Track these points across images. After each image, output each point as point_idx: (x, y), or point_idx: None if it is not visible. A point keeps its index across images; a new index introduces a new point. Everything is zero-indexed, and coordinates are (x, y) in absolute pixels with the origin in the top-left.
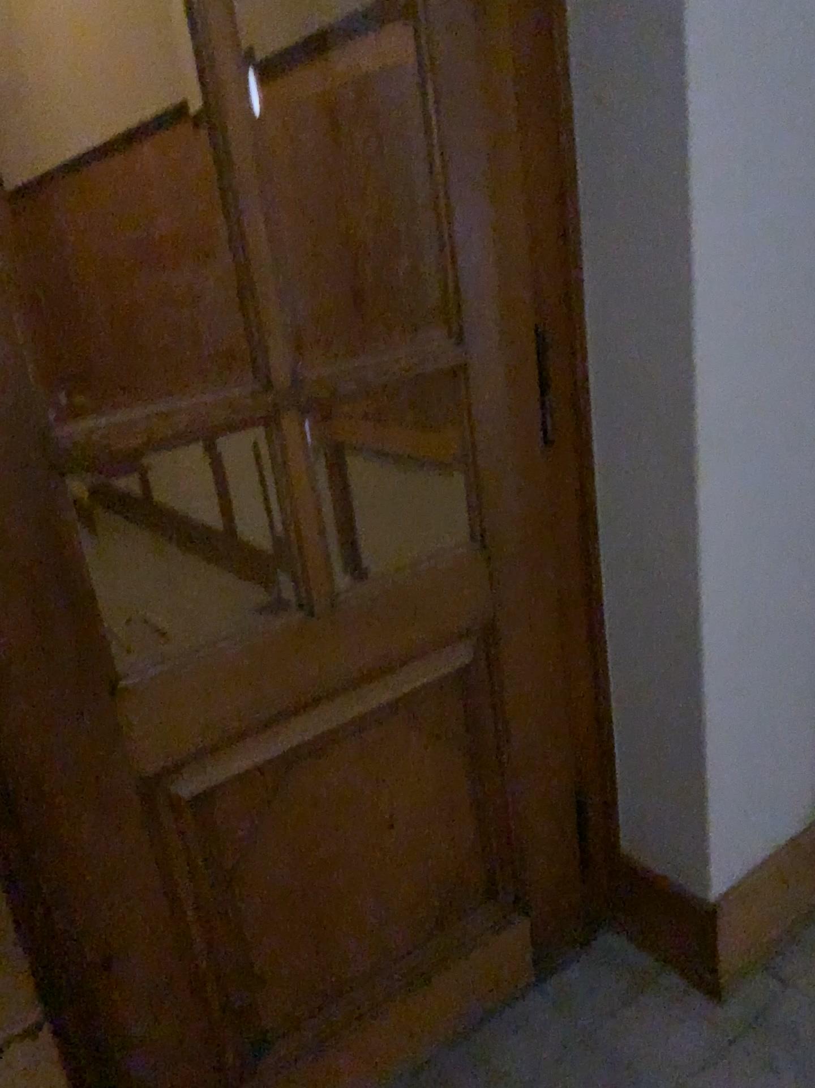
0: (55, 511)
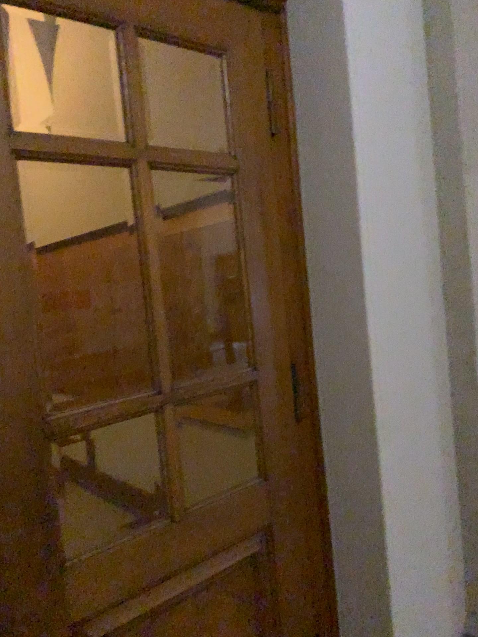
0: (42, 455)
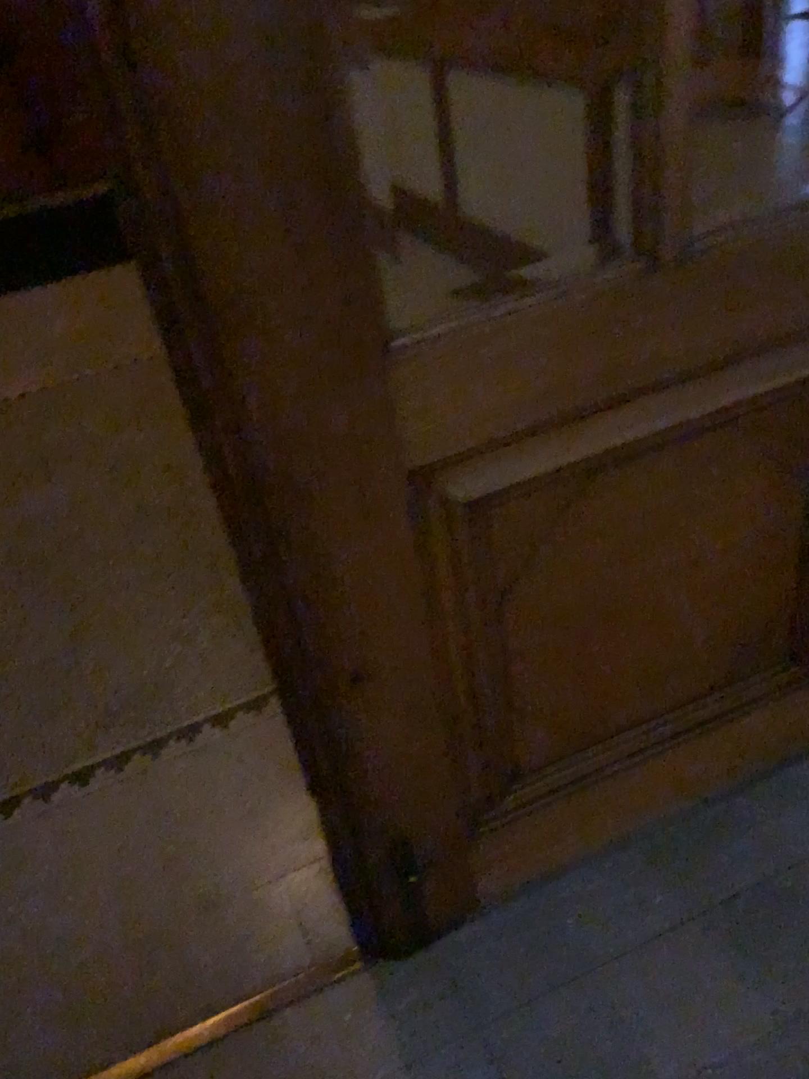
0: (328, 92)
